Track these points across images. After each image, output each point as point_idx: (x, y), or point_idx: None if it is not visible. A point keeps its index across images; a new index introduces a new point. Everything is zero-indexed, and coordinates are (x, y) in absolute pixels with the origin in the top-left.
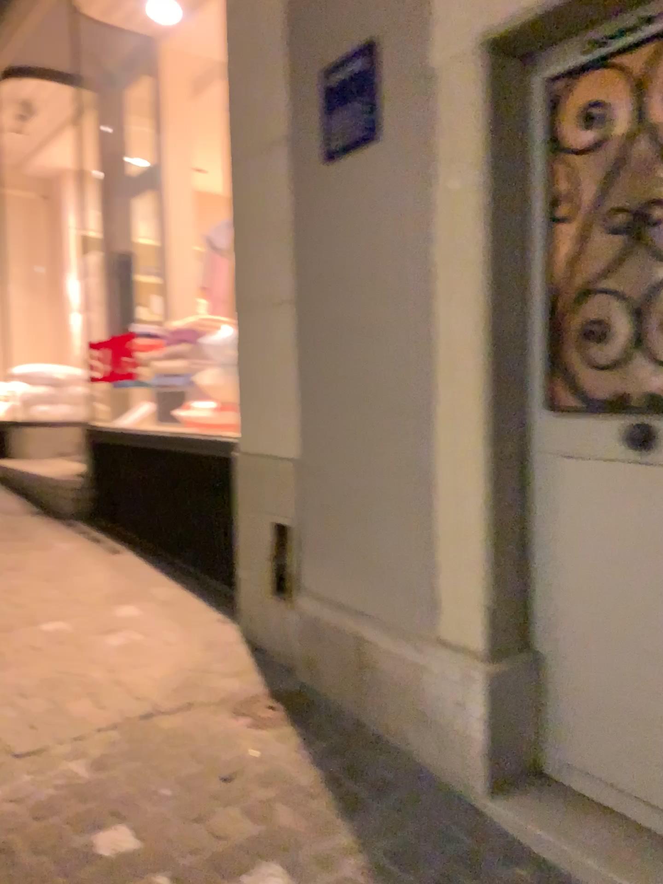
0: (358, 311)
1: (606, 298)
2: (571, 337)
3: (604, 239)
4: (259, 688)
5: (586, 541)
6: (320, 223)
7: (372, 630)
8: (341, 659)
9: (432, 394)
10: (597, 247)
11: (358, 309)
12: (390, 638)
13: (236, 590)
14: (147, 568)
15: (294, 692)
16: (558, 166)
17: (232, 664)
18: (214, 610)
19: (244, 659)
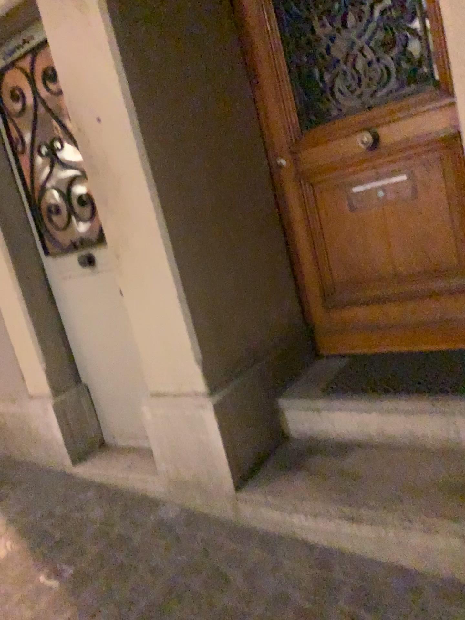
0: None
1: (51, 192)
2: (44, 215)
3: (39, 162)
4: None
5: (83, 320)
6: None
7: None
8: None
9: None
10: (39, 166)
11: None
12: (8, 405)
13: None
14: None
15: None
16: (10, 123)
17: None
18: None
19: None
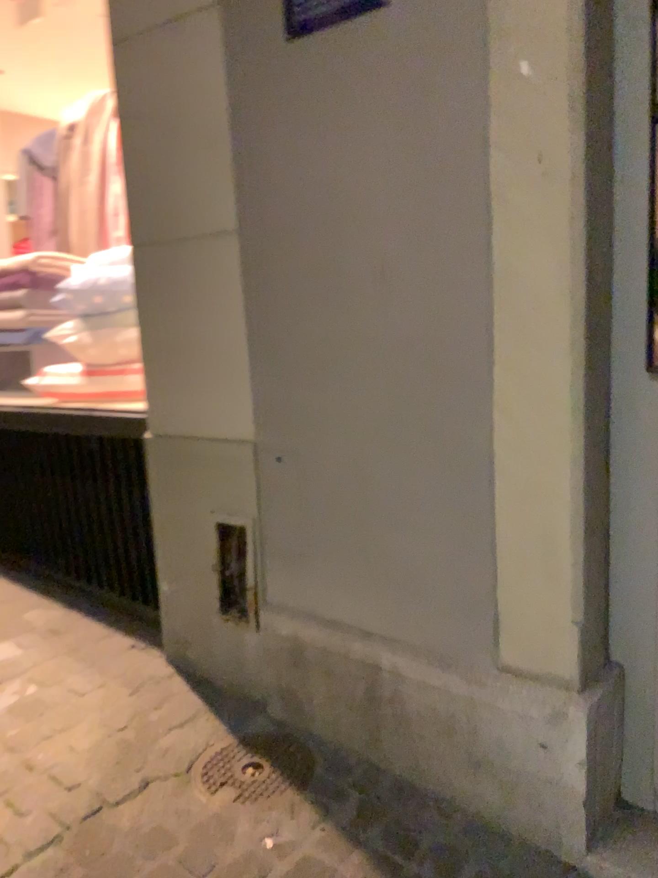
0: (351, 245)
1: None
2: None
3: None
4: (230, 741)
5: None
6: (279, 125)
7: (395, 657)
8: (343, 693)
9: (486, 356)
10: None
11: (351, 243)
12: (422, 666)
13: (166, 612)
14: (12, 583)
15: (275, 737)
16: None
17: (180, 710)
18: (121, 632)
19: (190, 699)
